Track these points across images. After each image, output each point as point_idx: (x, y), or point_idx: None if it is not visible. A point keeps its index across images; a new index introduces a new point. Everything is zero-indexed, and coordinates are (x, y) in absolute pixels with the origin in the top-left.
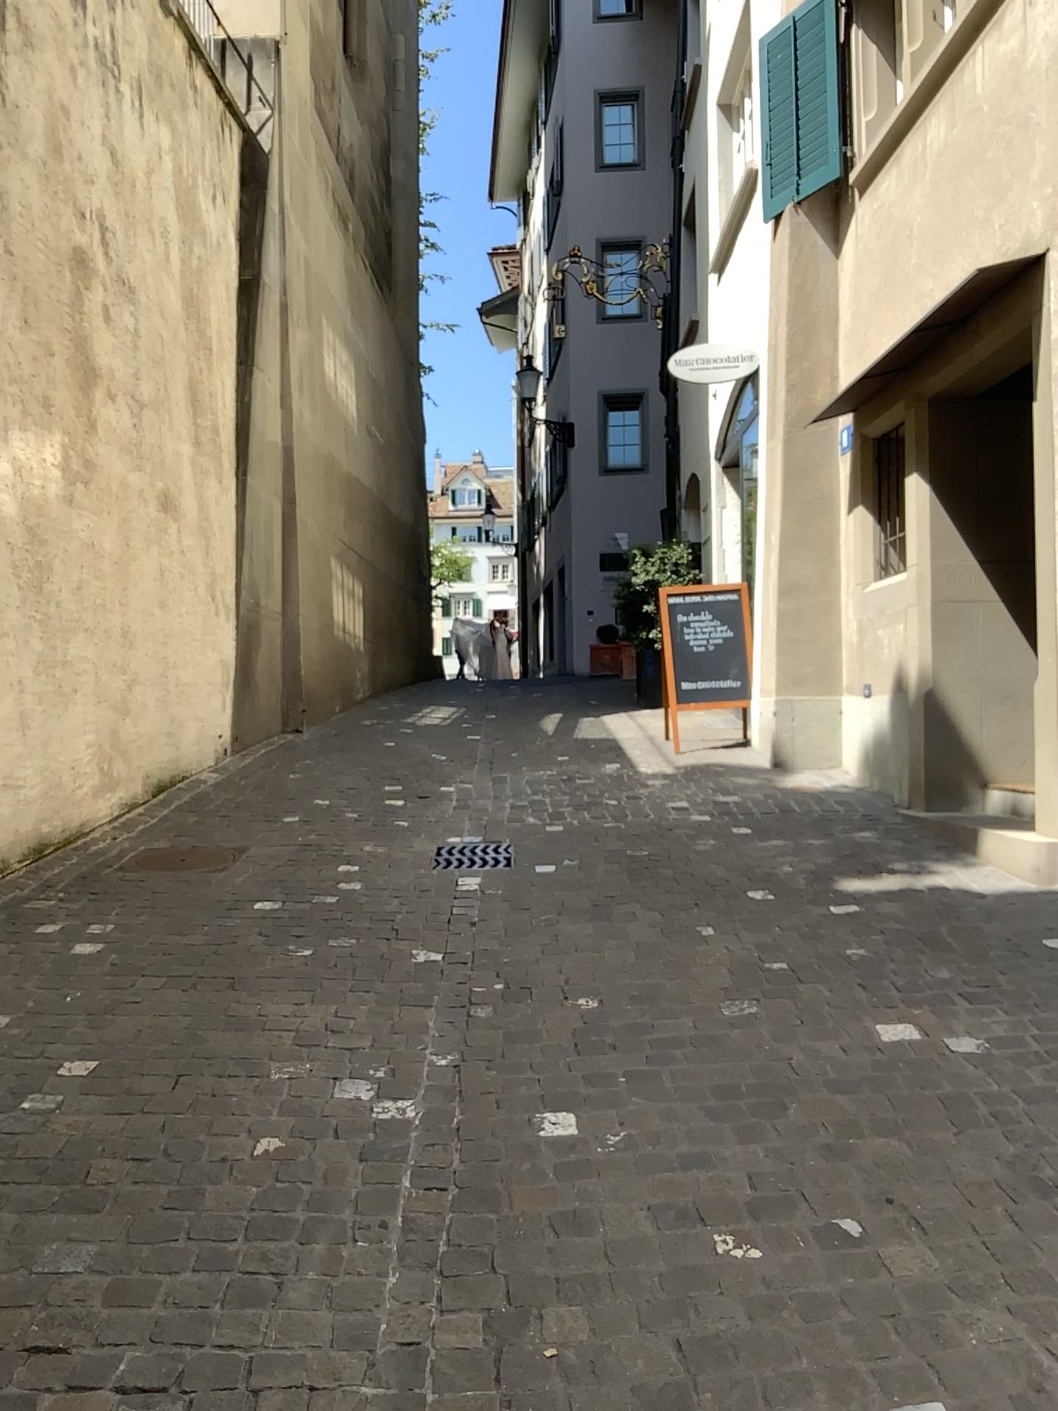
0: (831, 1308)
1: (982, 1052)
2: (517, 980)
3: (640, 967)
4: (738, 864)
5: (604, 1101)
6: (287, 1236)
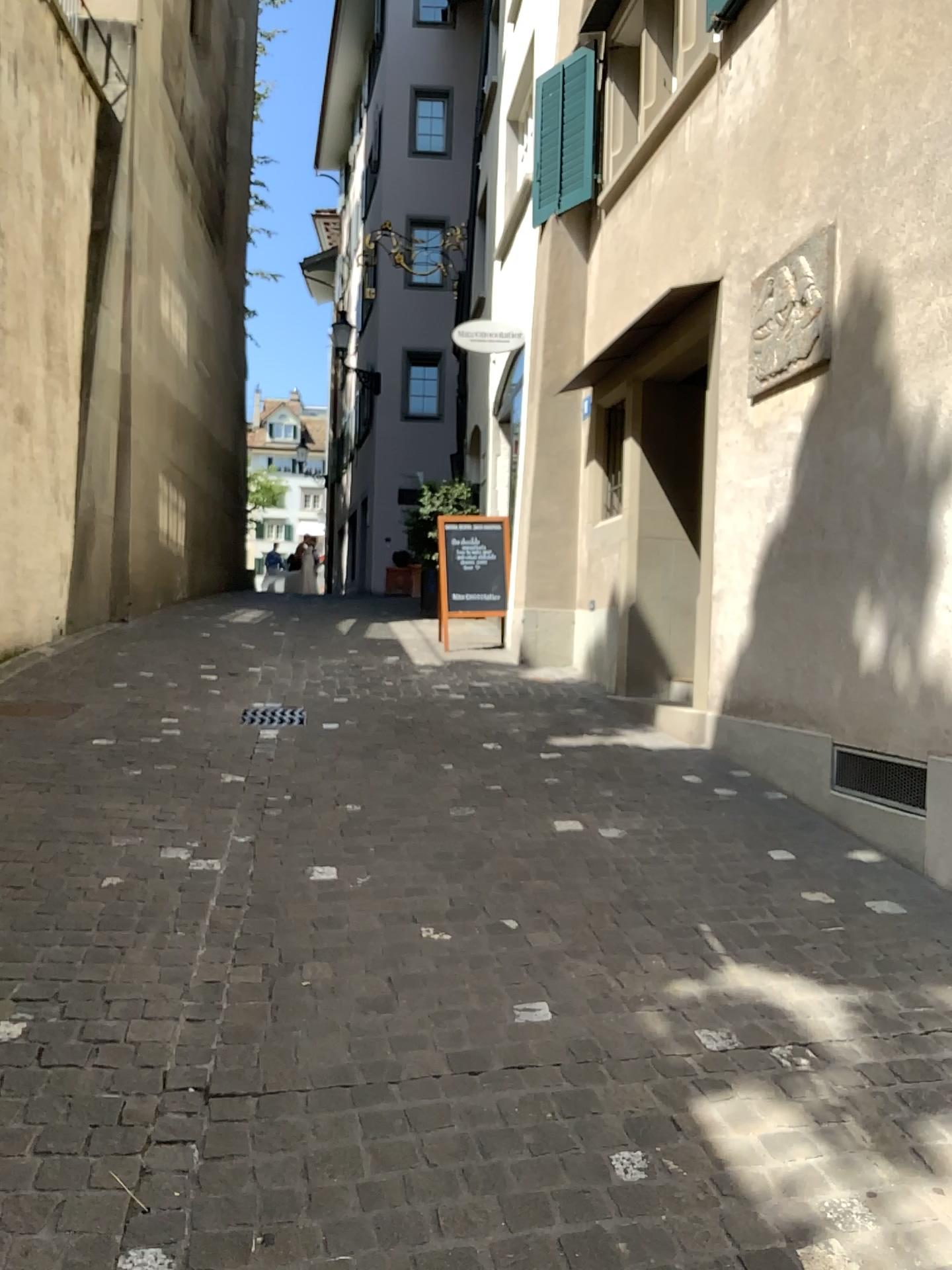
0: (489, 961)
1: (622, 837)
2: (300, 792)
3: (394, 786)
4: (477, 725)
5: (357, 861)
6: (128, 927)
